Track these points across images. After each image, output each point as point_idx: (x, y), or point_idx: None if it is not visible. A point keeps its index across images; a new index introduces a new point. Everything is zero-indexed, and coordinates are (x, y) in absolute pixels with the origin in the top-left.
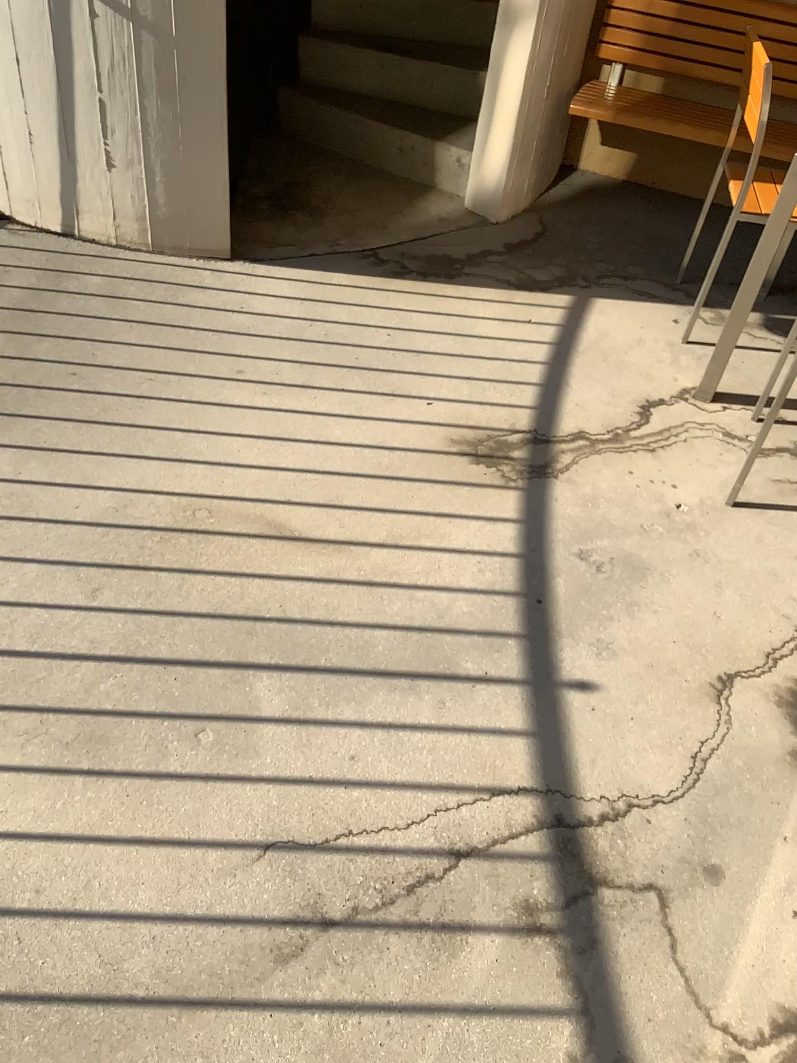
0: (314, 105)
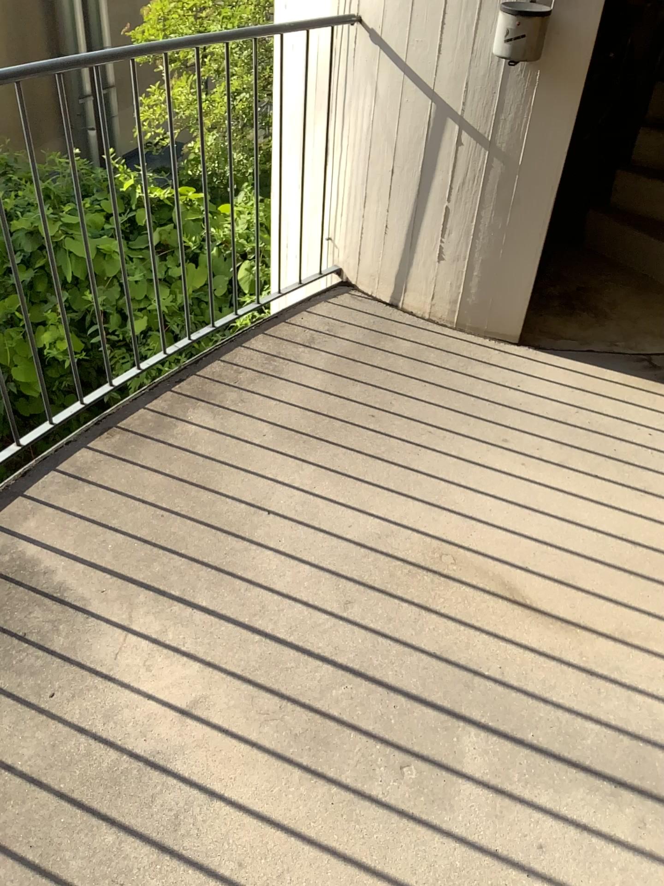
0: (612, 228)
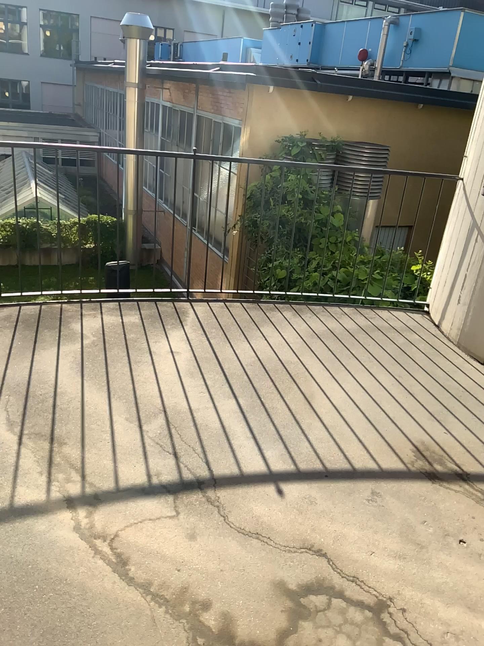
0: None
